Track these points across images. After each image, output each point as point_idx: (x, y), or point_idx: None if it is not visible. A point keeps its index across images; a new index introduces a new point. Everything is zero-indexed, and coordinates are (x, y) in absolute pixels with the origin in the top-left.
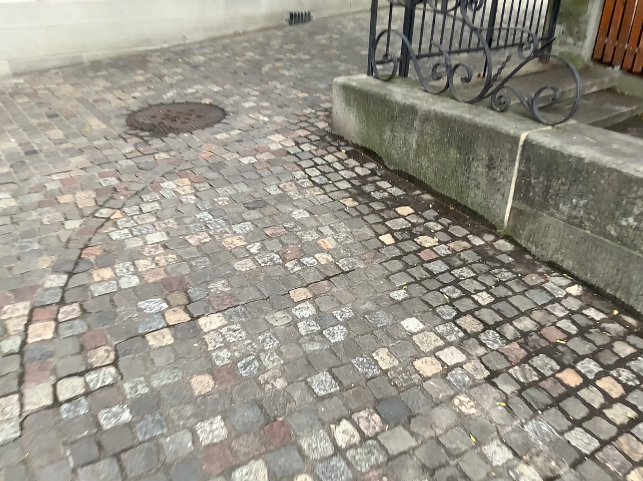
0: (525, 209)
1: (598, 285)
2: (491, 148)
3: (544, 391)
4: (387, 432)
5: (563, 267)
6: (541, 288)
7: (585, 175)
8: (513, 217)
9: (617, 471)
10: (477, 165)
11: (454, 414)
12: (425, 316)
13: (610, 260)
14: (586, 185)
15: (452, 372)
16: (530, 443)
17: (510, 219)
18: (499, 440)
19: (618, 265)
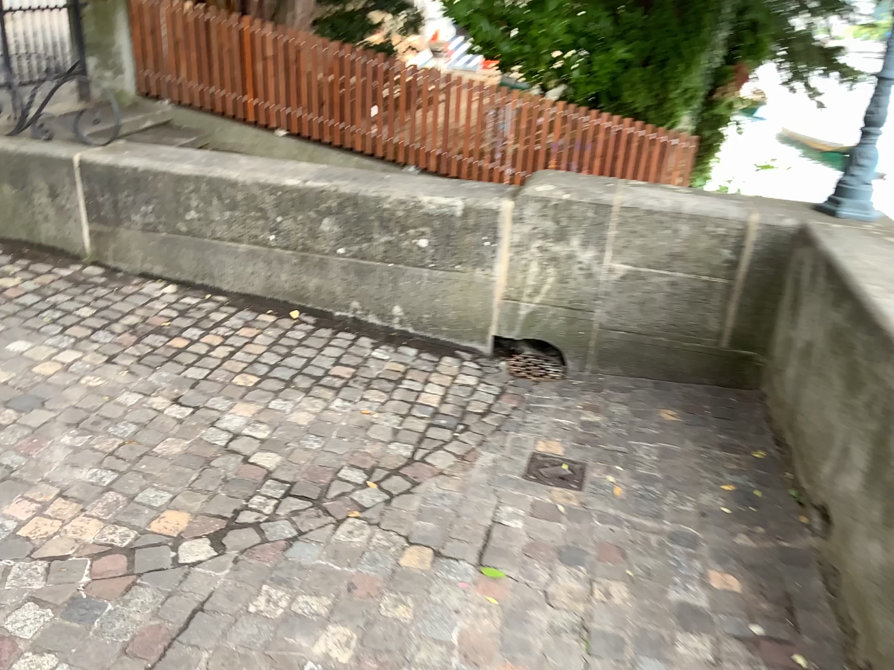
0: (106, 229)
1: (190, 279)
2: (51, 176)
3: (161, 354)
4: (27, 416)
5: (158, 273)
6: (142, 293)
7: (146, 182)
8: (97, 241)
9: (225, 379)
10: (43, 197)
11: (87, 387)
12: (33, 337)
13: (192, 253)
14: (151, 191)
15: (76, 365)
16: (157, 385)
17: (95, 243)
18: (132, 390)
19: (199, 255)
